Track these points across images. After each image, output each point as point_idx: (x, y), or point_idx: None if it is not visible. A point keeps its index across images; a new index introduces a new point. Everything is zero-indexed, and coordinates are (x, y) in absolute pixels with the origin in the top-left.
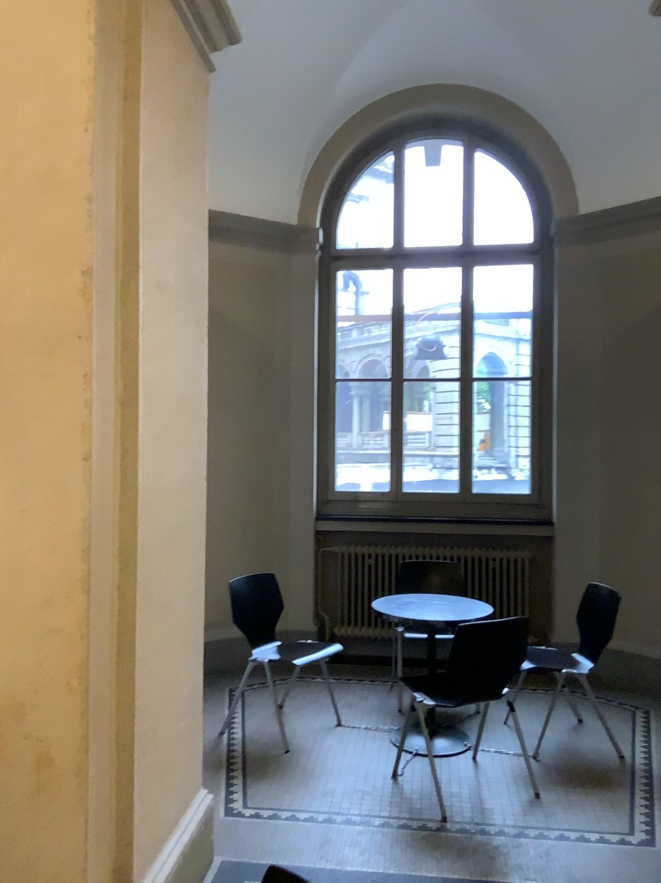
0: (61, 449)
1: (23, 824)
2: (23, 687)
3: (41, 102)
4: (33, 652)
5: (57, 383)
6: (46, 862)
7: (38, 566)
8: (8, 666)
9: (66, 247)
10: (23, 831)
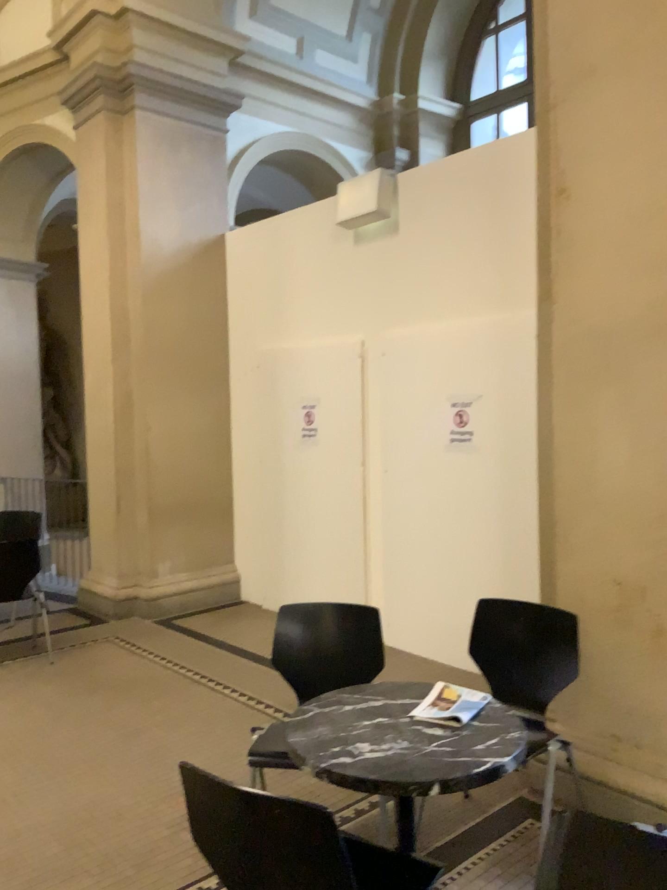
0: (663, 405)
1: (641, 668)
2: (640, 573)
3: (645, 150)
4: (646, 550)
5: (659, 356)
6: (657, 699)
7: (648, 489)
8: (630, 557)
9: (663, 254)
10: (641, 673)
